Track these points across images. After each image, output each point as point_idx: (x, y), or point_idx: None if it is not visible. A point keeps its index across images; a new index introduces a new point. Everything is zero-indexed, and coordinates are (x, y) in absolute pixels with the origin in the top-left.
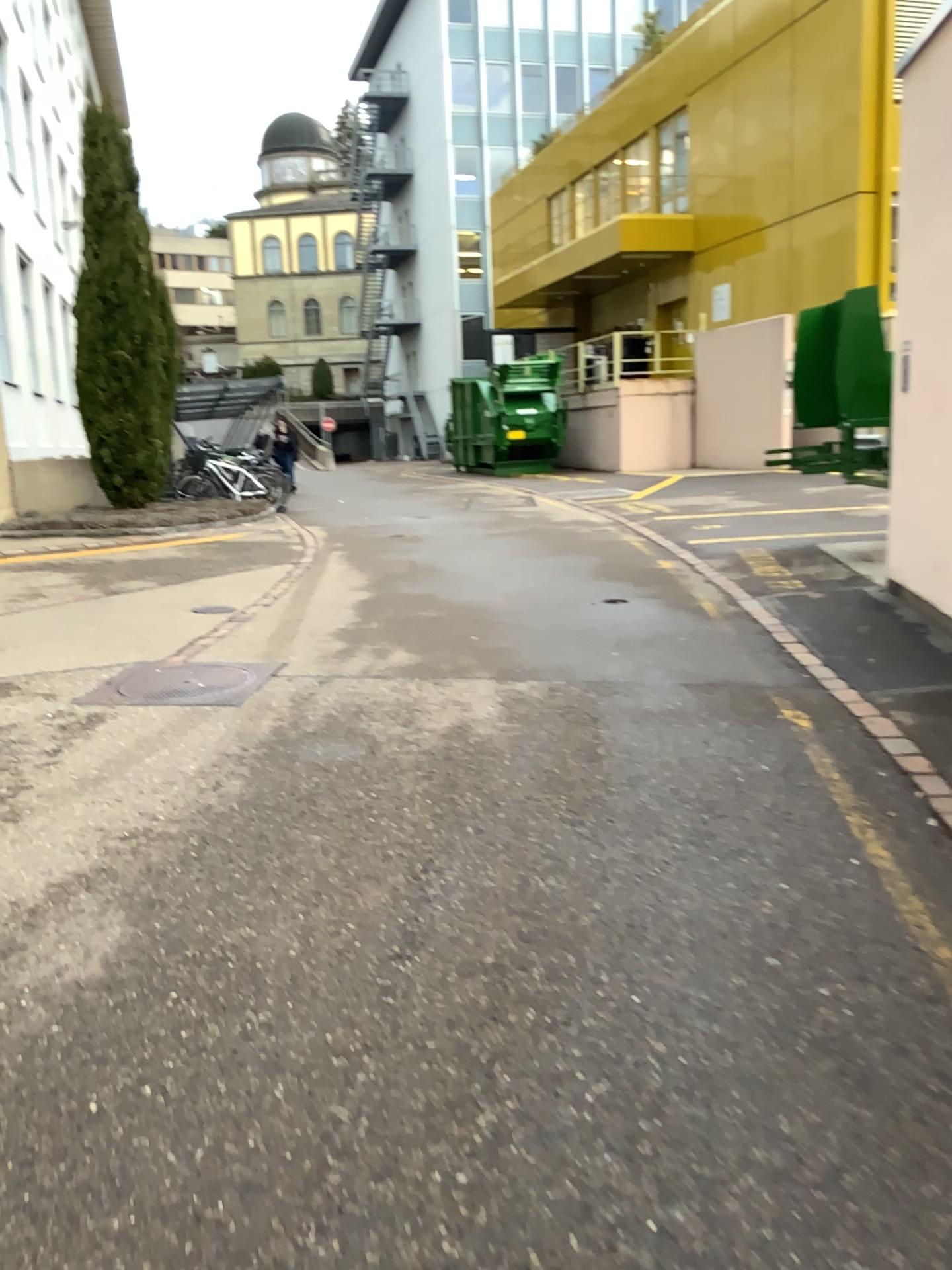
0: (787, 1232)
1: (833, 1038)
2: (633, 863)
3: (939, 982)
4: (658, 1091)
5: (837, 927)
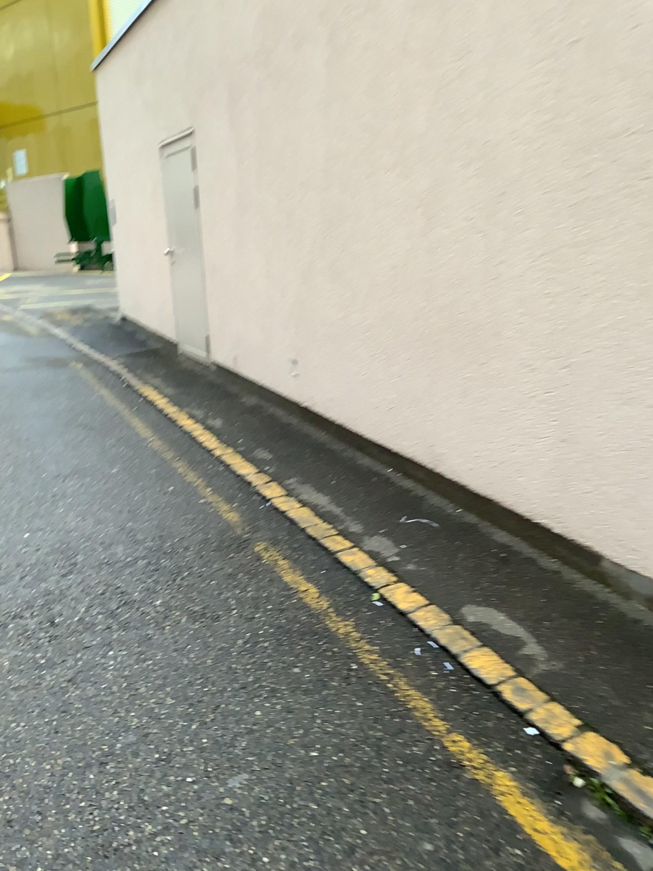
0: (68, 446)
1: (84, 422)
2: (11, 402)
3: (118, 410)
4: (29, 437)
5: (87, 406)
